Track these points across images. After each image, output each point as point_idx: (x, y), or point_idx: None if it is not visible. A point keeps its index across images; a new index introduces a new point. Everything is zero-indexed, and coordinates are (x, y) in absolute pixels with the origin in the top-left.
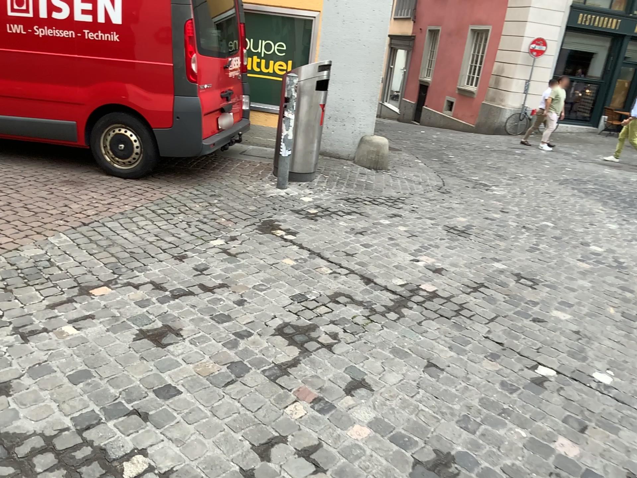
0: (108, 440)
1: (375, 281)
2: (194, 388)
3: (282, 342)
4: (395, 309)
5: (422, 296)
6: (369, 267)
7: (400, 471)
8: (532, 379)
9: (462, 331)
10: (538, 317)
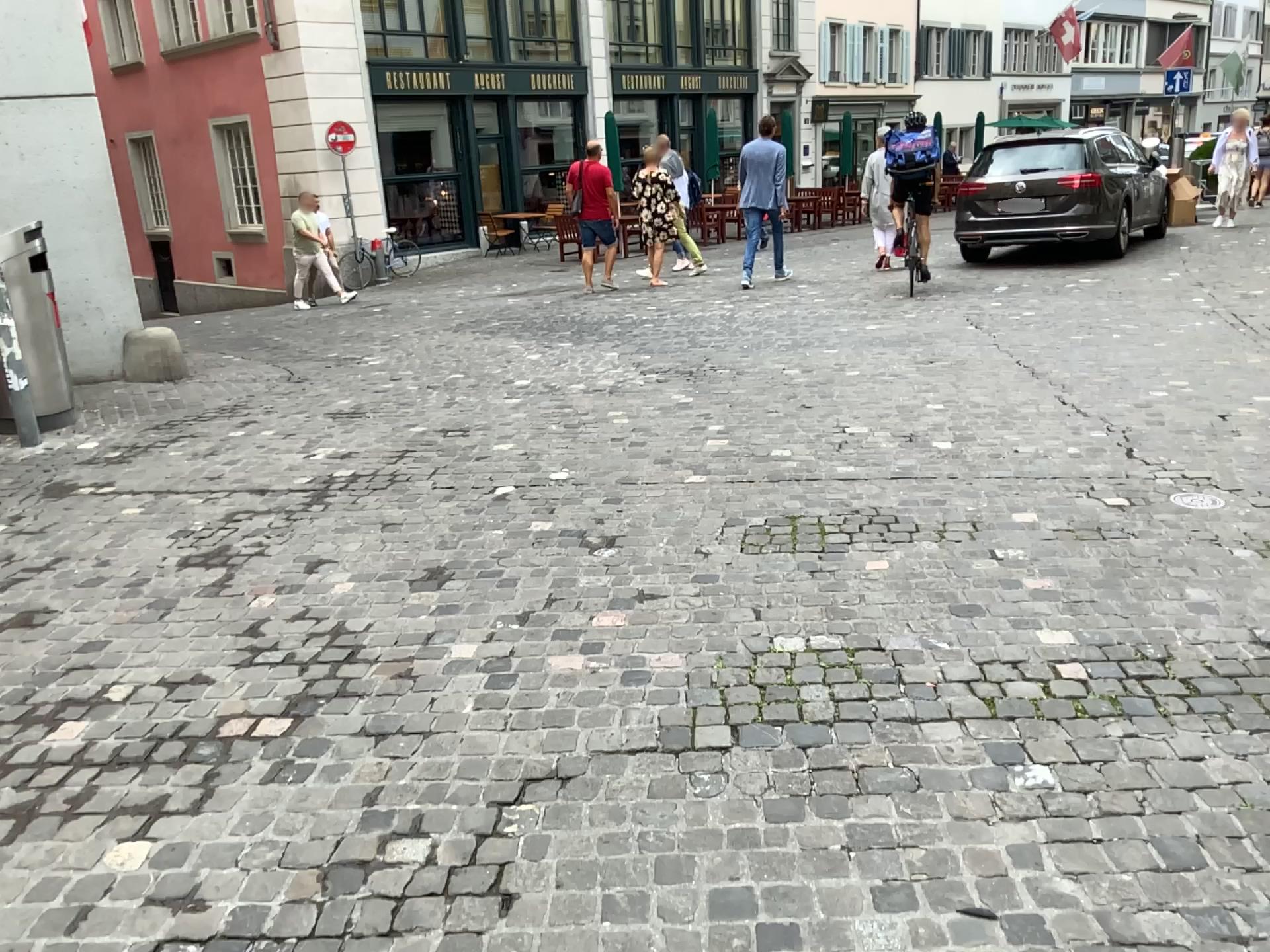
0: (63, 692)
1: (273, 487)
2: (126, 631)
3: (198, 569)
4: (316, 500)
5: (341, 480)
6: (255, 479)
7: (398, 590)
8: (494, 496)
9: (405, 490)
10: (481, 453)
